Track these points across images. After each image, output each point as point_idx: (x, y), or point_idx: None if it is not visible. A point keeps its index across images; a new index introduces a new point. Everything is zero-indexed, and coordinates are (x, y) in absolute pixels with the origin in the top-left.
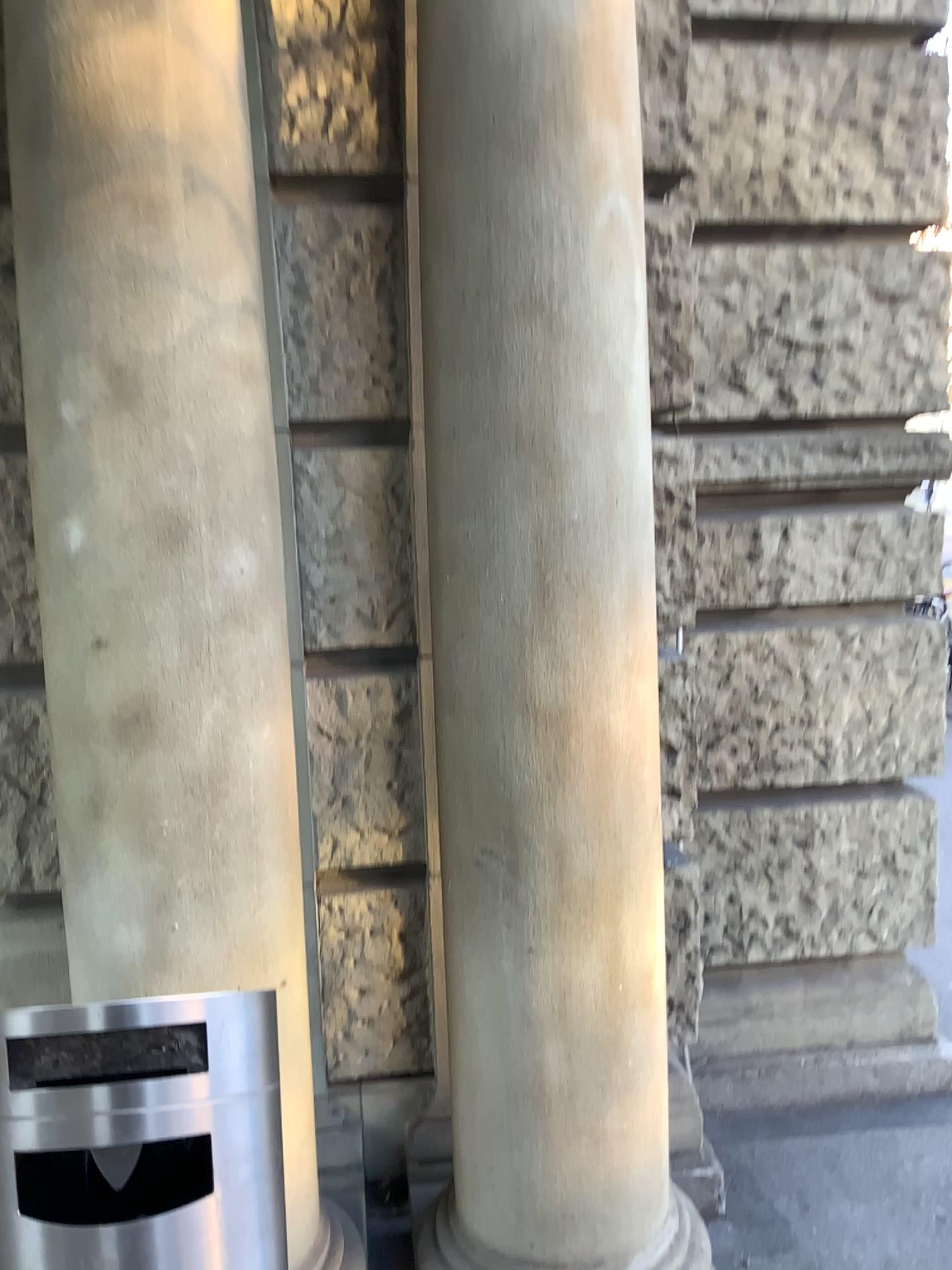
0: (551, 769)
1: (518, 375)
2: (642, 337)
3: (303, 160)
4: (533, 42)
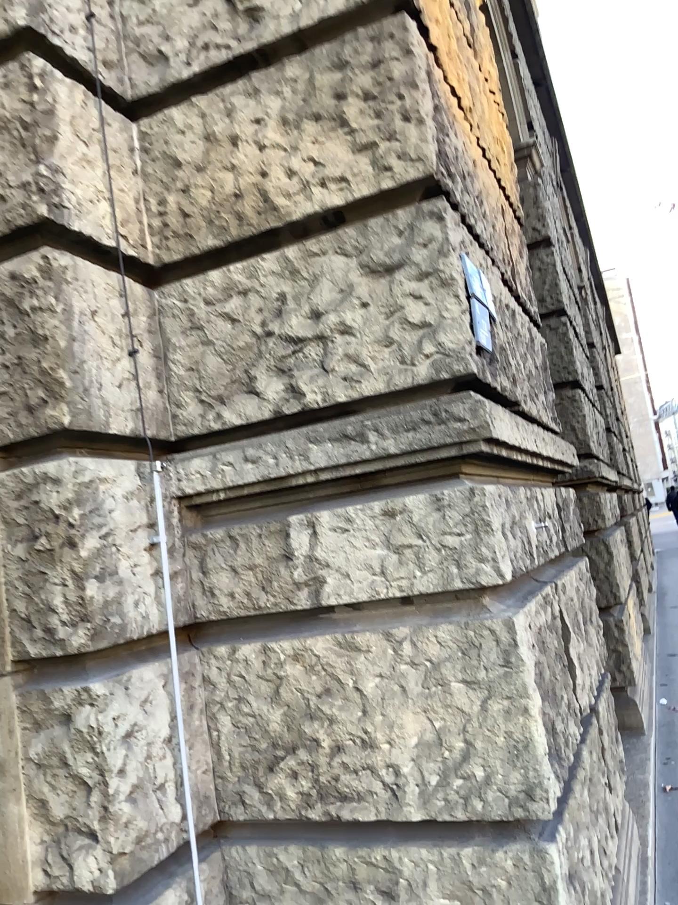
0: None
1: None
2: None
3: None
4: None
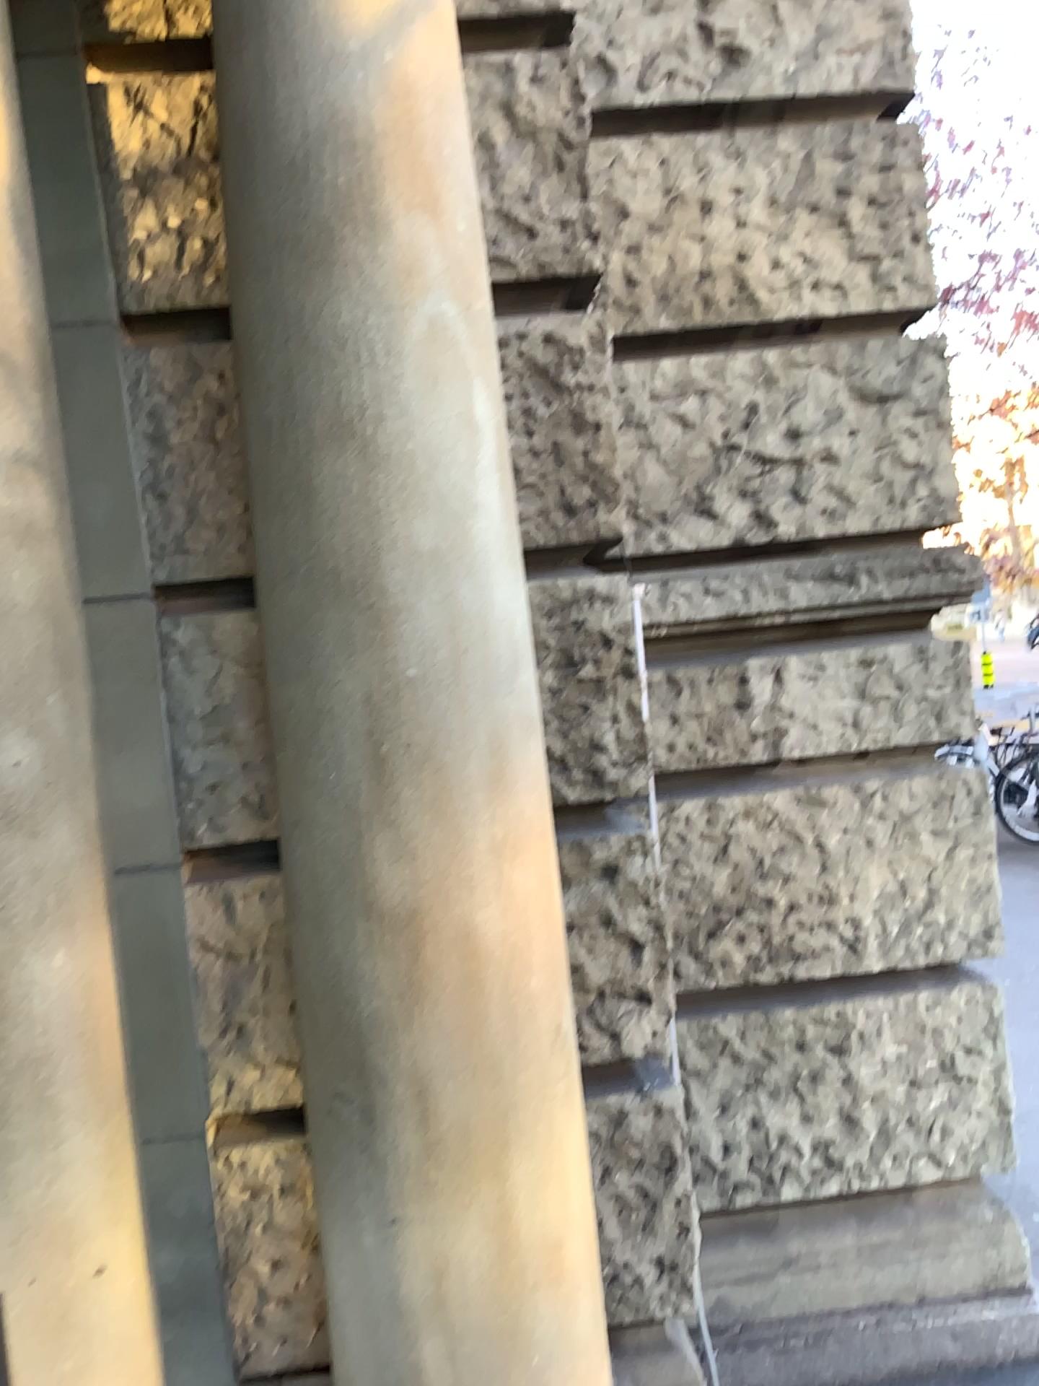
0: (404, 986)
1: (332, 513)
2: (493, 459)
3: (157, 296)
4: (323, 136)
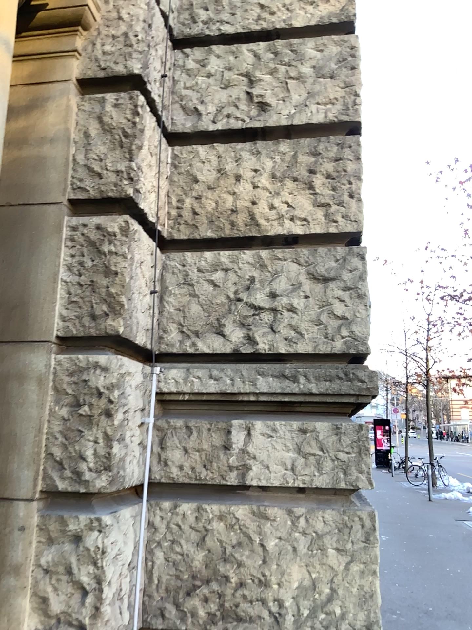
0: None
1: None
2: None
3: None
4: None
